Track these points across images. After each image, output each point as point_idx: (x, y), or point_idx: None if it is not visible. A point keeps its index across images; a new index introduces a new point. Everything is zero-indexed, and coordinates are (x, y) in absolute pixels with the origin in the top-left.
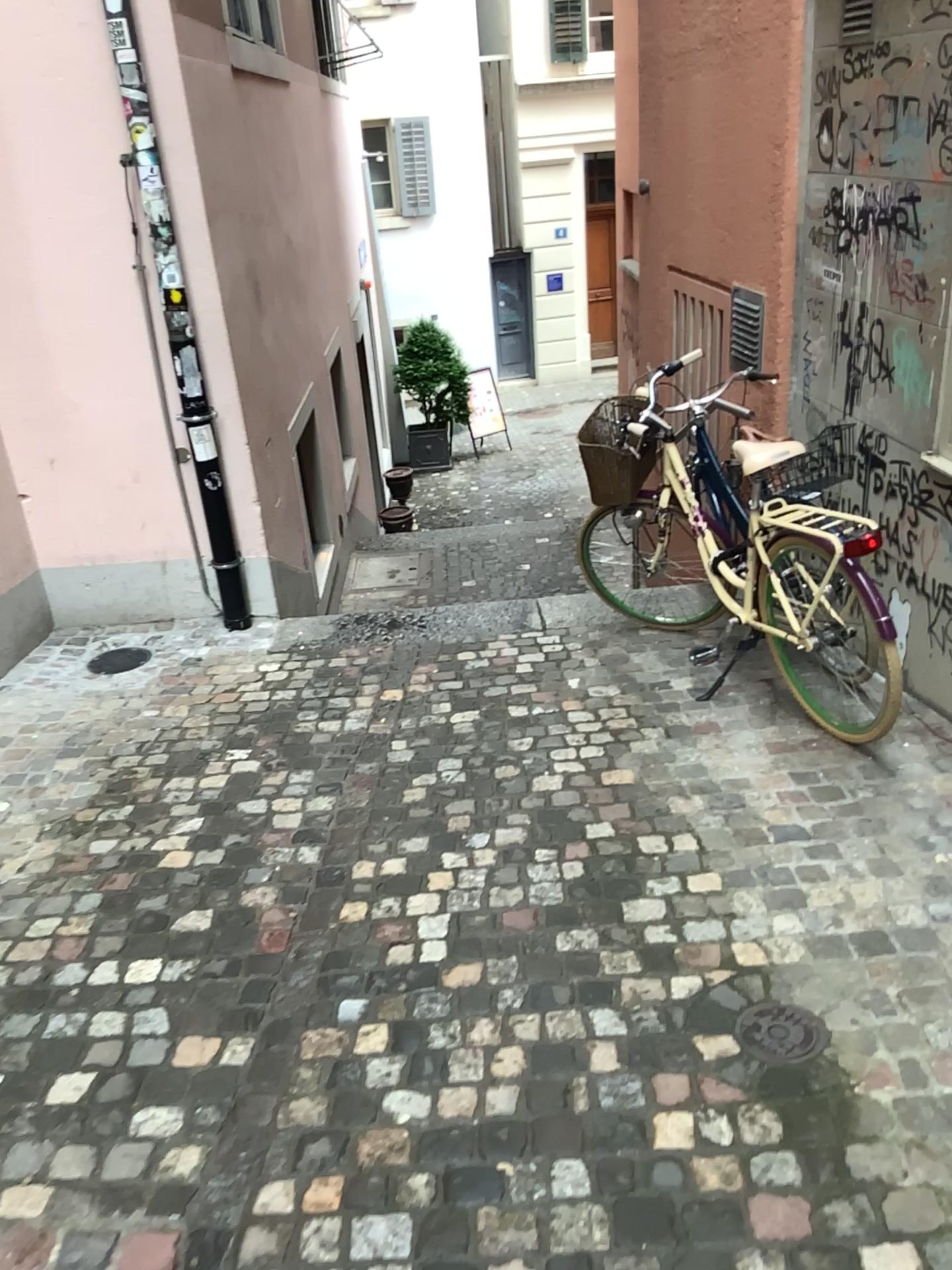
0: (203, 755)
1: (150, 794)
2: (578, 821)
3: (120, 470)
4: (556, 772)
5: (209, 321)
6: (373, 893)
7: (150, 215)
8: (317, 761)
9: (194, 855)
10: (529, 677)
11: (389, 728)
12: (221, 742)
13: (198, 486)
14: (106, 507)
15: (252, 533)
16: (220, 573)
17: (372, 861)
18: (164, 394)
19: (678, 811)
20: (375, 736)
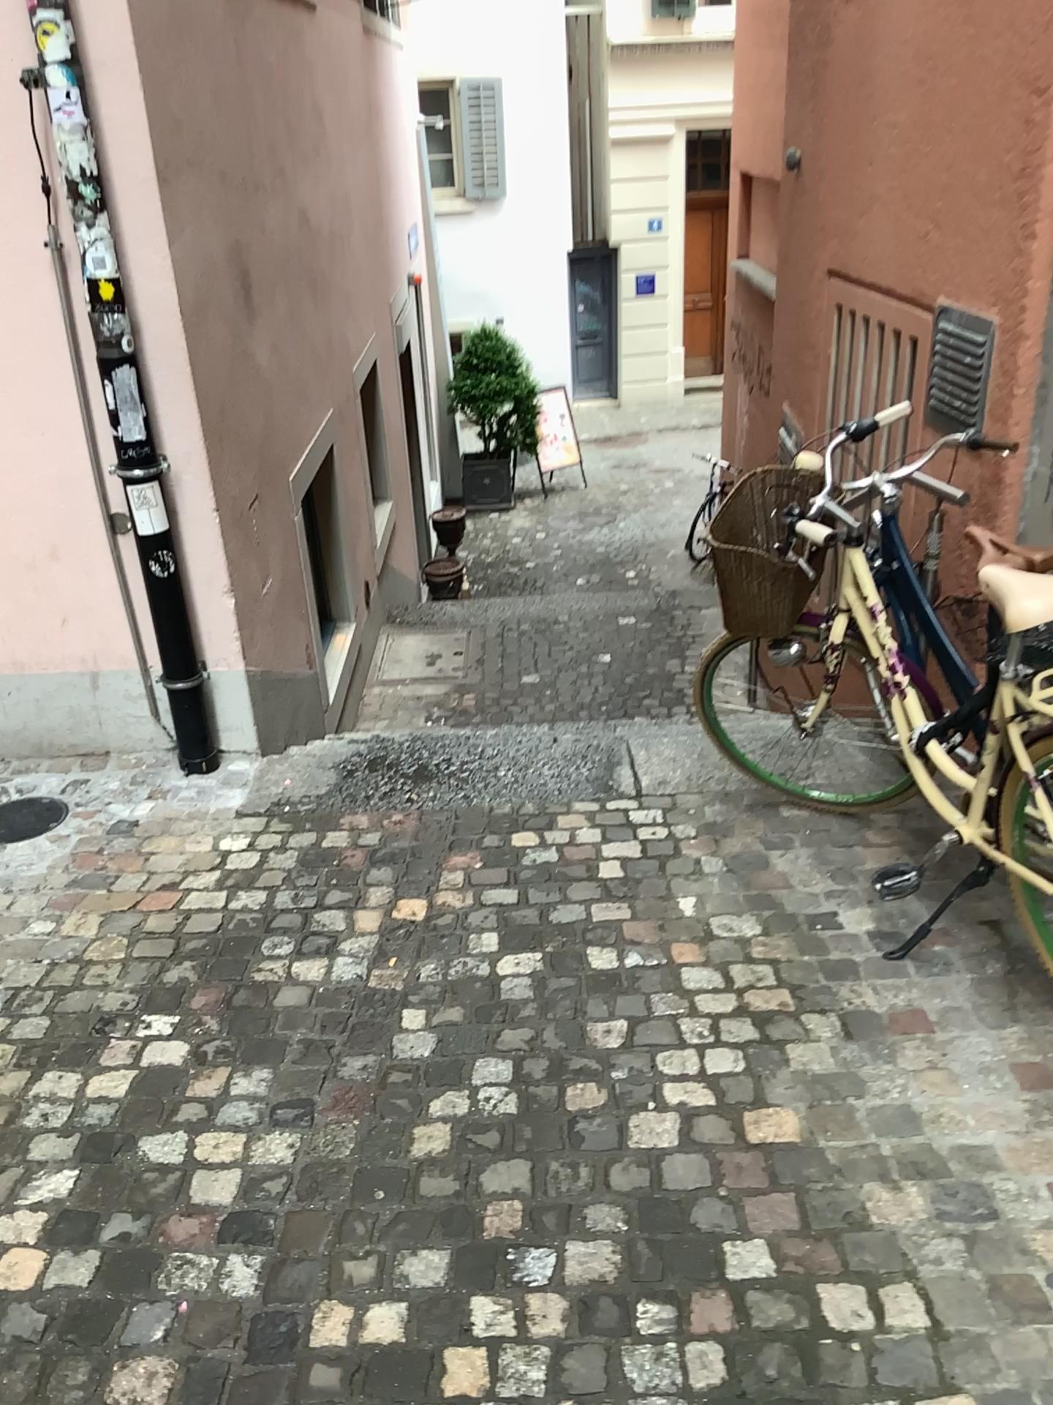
0: (105, 1023)
1: (3, 1109)
2: (707, 1231)
3: (30, 543)
4: (666, 1102)
5: (158, 330)
6: (342, 1400)
7: (67, 165)
8: (280, 1048)
9: (45, 1266)
10: (618, 888)
11: (401, 981)
12: (138, 995)
13: (143, 569)
14: (10, 593)
15: (222, 638)
16: (176, 691)
17: (348, 1307)
18: (93, 435)
19: (881, 1220)
20: (377, 998)
